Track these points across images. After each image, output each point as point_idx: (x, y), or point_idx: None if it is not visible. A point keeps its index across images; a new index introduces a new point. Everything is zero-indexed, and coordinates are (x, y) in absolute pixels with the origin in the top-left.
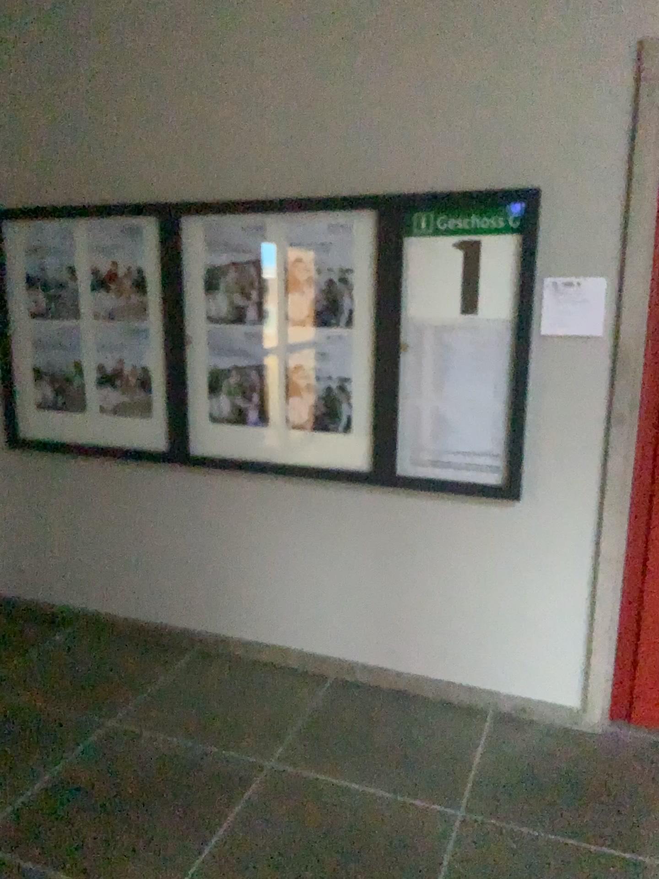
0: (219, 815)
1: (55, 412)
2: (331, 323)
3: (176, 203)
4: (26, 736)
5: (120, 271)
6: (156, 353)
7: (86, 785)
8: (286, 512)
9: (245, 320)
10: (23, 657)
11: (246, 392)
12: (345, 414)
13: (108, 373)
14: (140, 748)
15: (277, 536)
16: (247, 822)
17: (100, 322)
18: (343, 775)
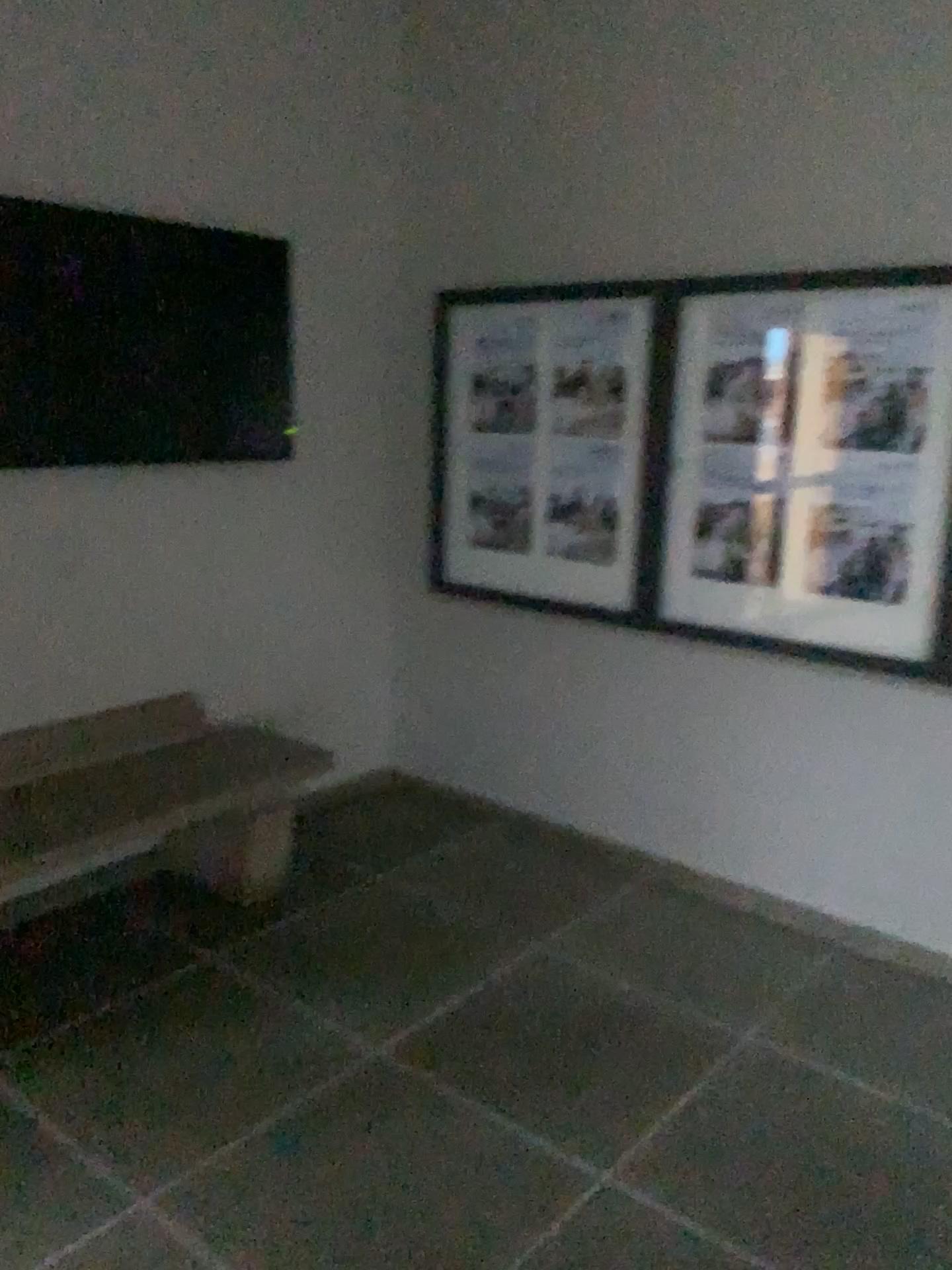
0: (678, 1080)
1: (490, 550)
2: (883, 448)
3: (675, 280)
4: (439, 941)
5: (592, 370)
6: (629, 479)
7: (512, 1011)
8: (789, 707)
9: (757, 440)
10: (433, 851)
11: (748, 538)
12: (892, 579)
13: (563, 503)
14: (578, 982)
15: (773, 739)
16: (715, 1096)
17: (558, 437)
18: (849, 1068)
